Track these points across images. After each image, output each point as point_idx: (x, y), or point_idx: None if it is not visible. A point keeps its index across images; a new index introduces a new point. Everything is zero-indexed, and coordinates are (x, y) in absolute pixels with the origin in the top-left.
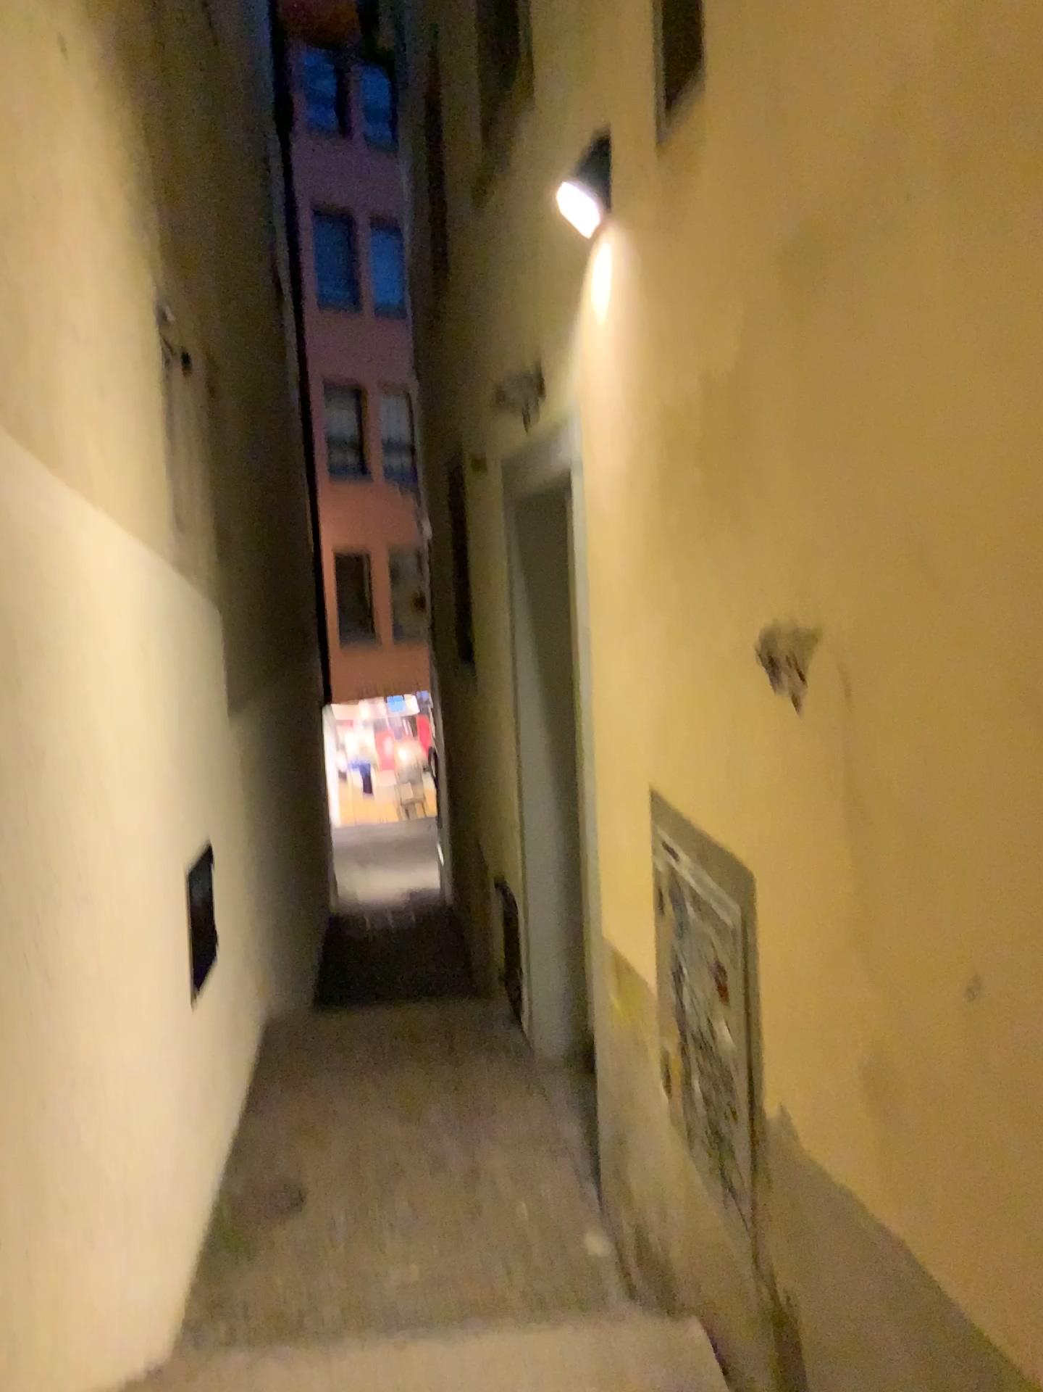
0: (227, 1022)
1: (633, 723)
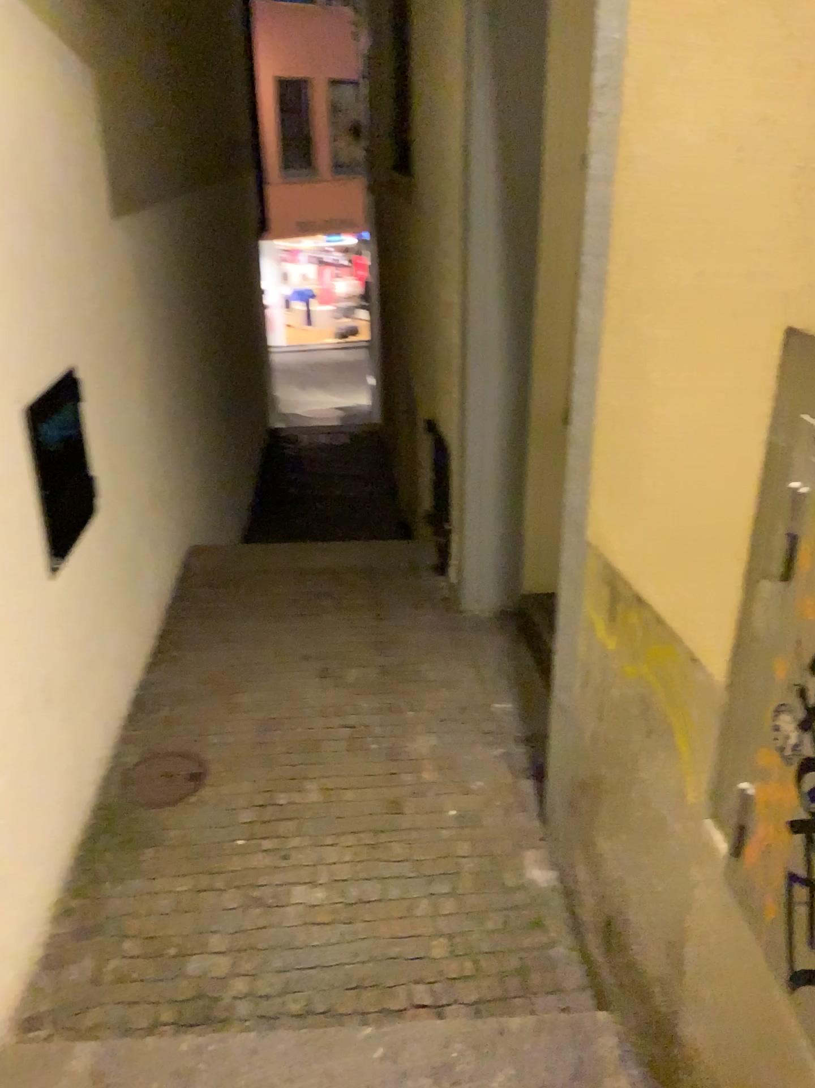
0: (112, 581)
1: (734, 196)
